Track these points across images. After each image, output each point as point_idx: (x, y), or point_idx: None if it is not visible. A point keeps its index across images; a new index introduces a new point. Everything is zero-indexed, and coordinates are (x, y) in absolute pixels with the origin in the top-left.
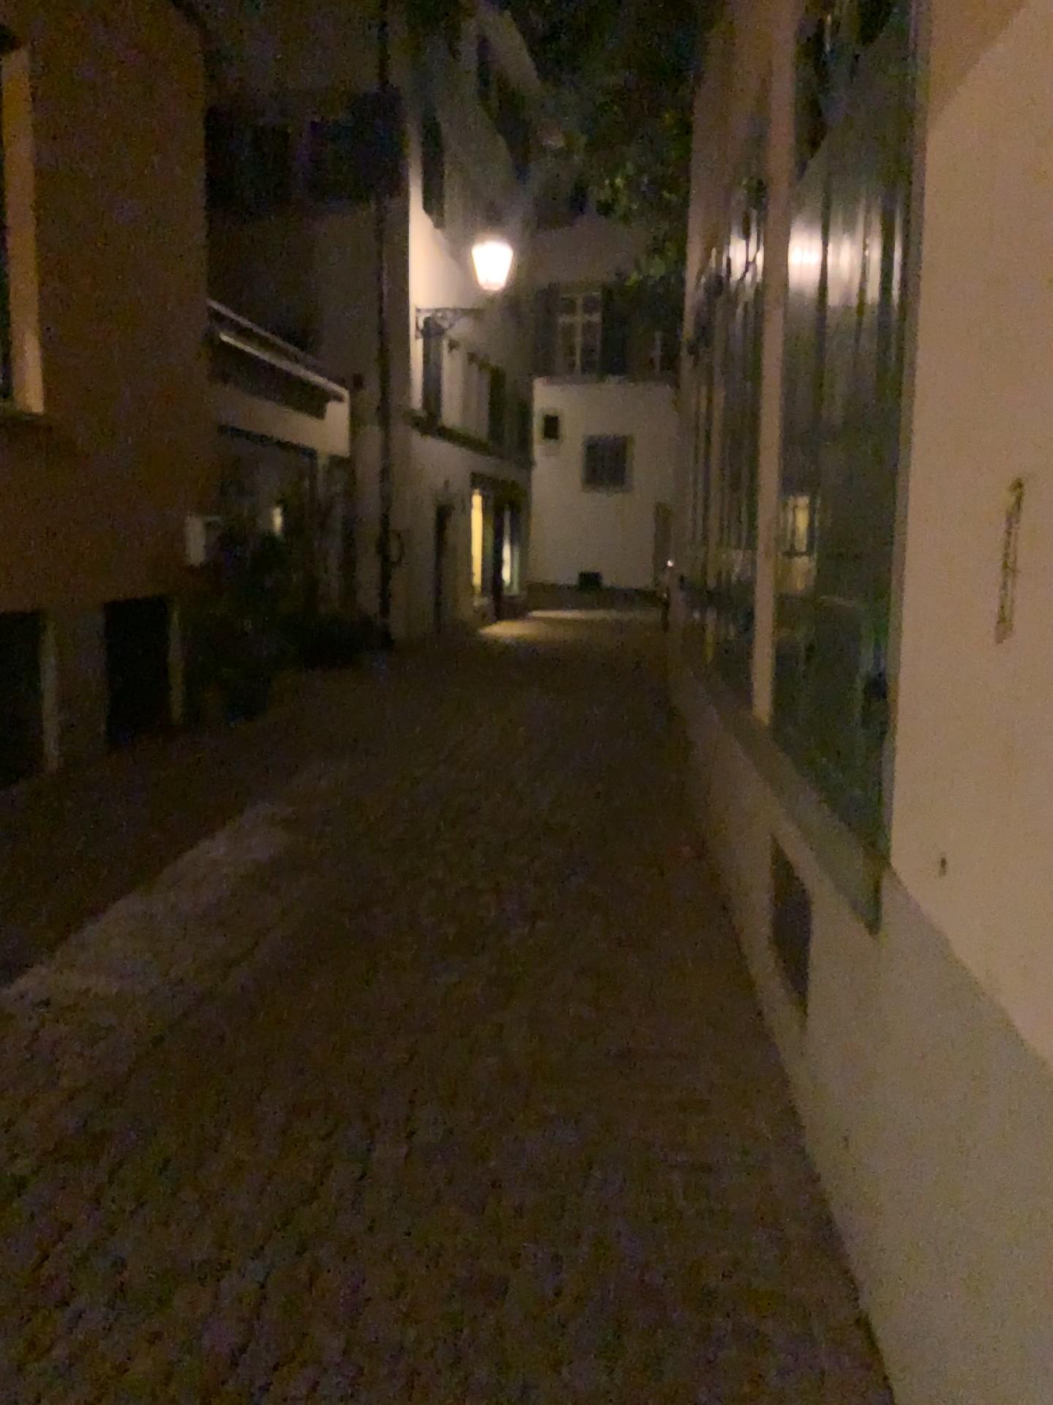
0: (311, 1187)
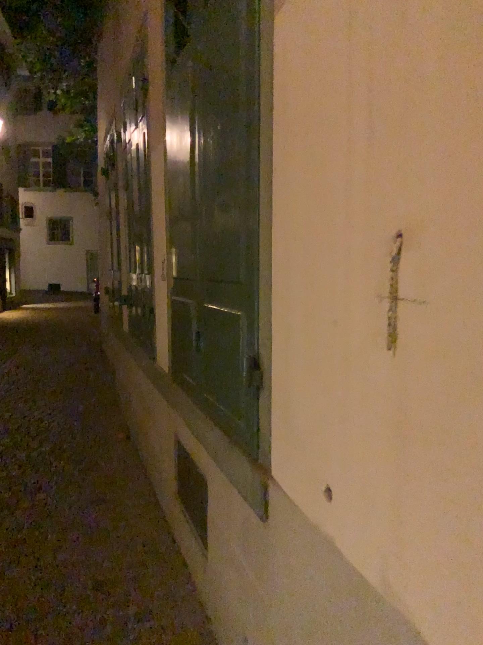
0: None
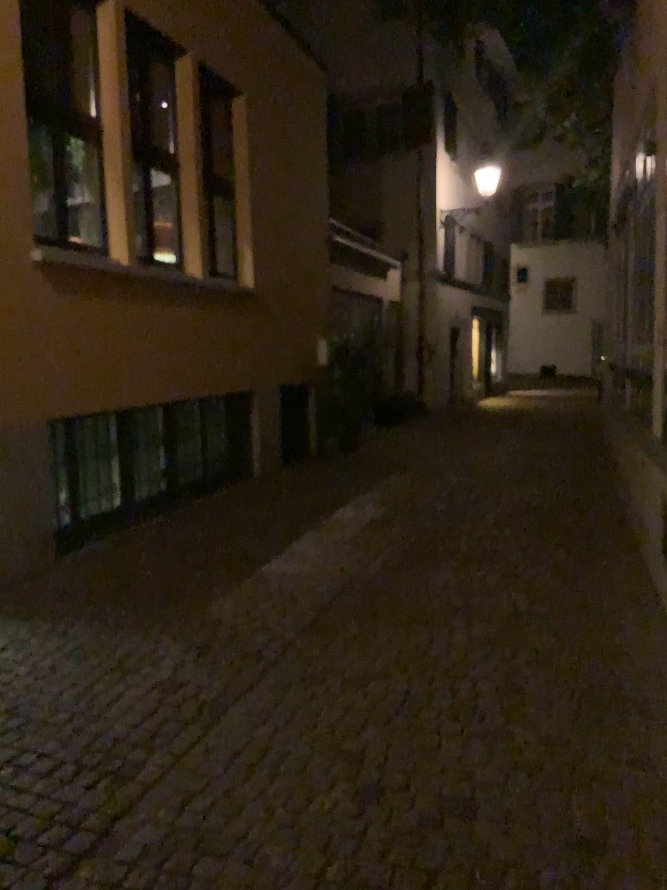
0: (424, 648)
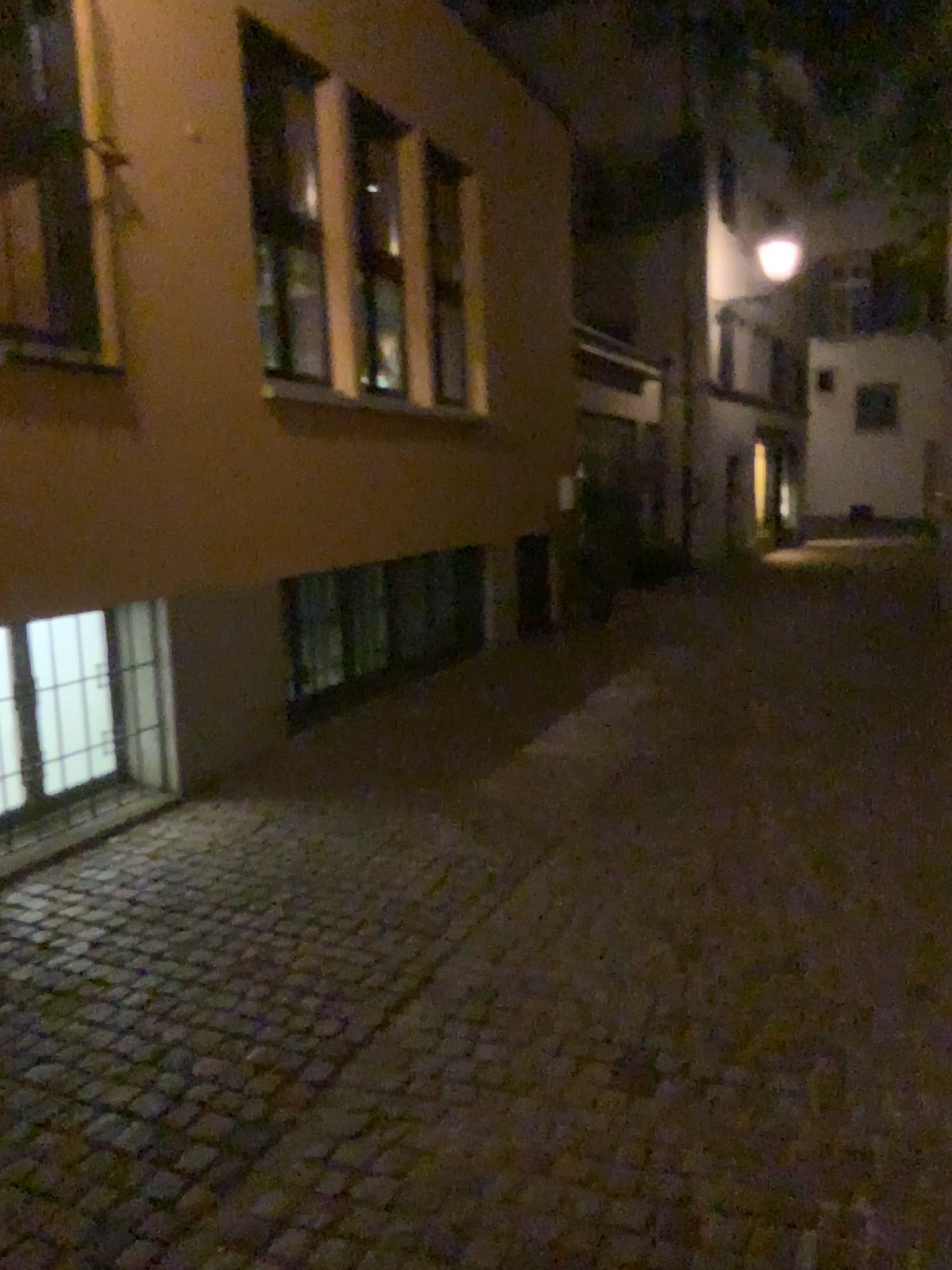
0: (728, 826)
